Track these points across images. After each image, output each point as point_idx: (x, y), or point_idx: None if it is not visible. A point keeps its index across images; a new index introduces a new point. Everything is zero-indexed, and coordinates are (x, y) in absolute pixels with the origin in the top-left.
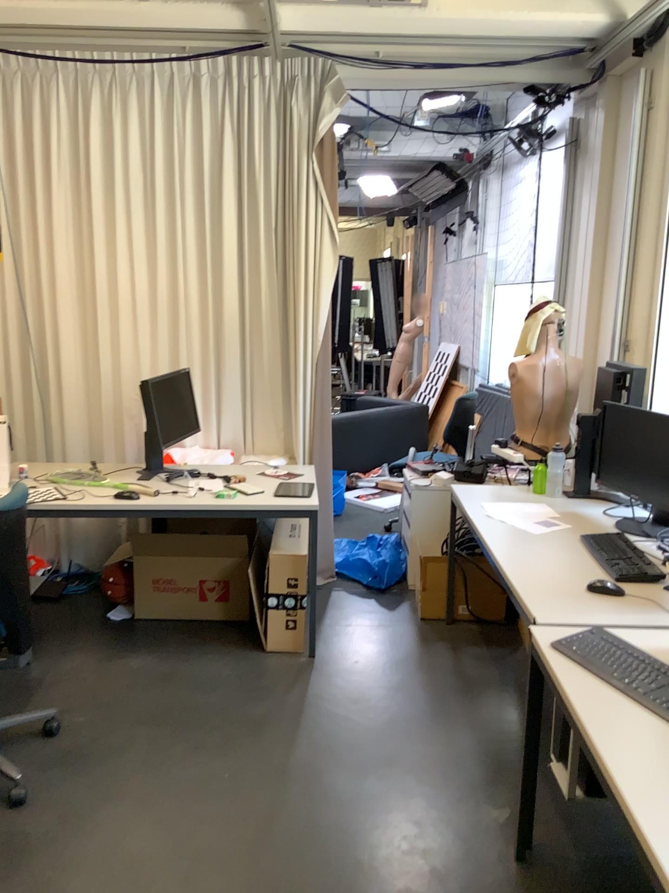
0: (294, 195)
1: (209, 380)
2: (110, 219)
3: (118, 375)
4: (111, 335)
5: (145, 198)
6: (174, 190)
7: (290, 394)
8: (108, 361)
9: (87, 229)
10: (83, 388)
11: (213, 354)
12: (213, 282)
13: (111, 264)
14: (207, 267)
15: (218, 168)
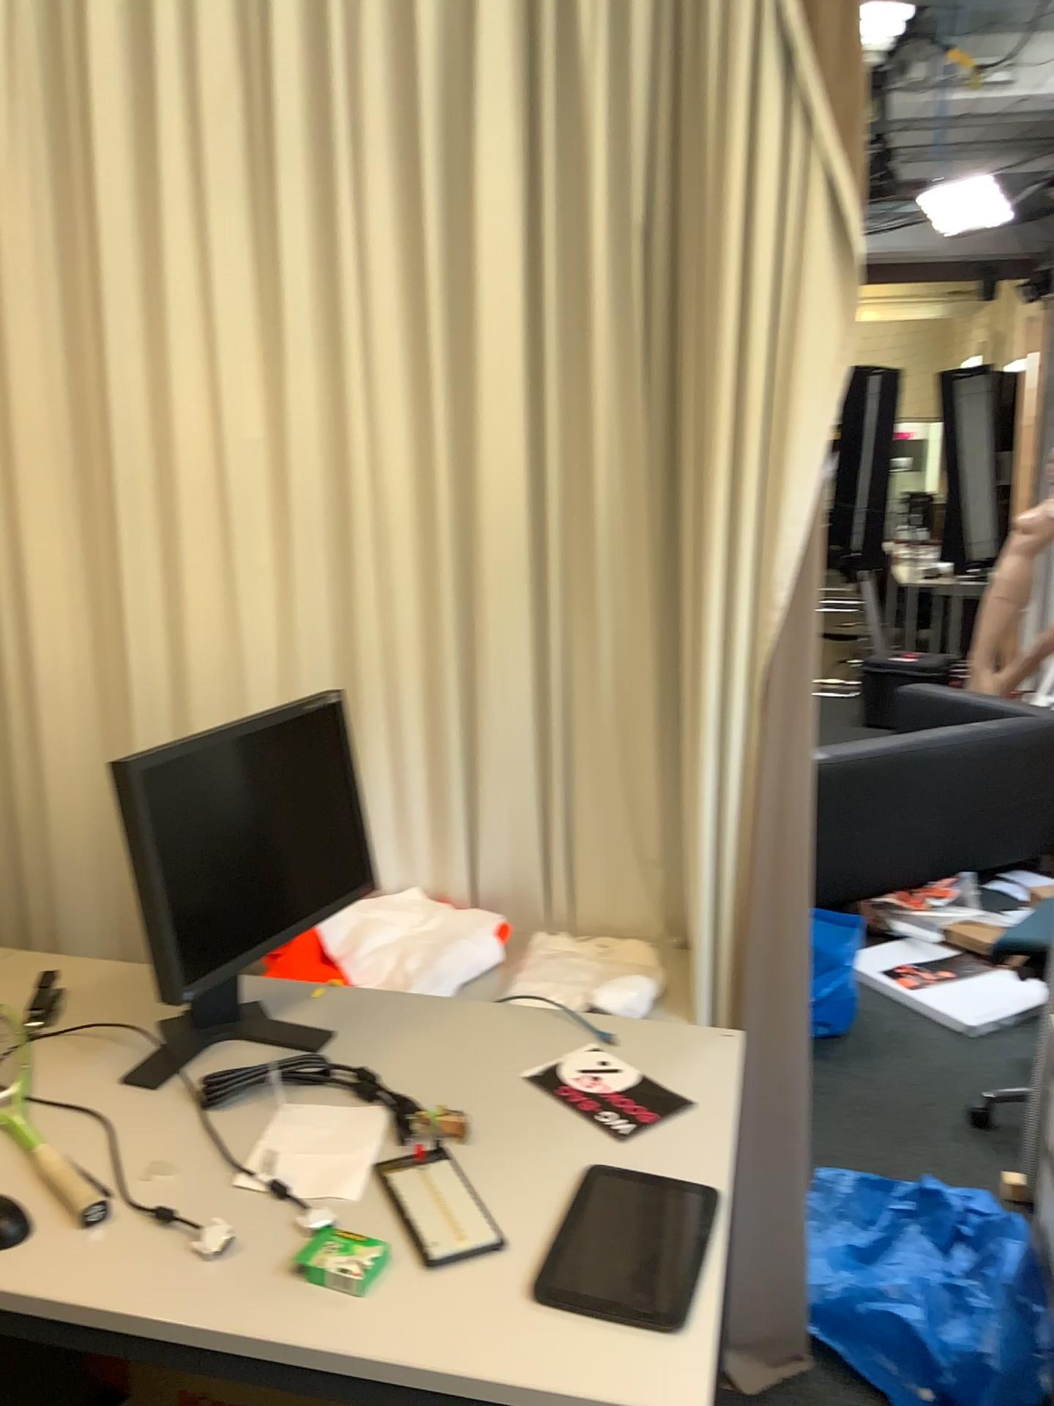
0: (705, 114)
1: (446, 712)
2: (150, 236)
3: (185, 695)
4: (165, 581)
5: (243, 165)
6: (329, 132)
7: (686, 767)
8: (158, 656)
9: (89, 271)
10: (96, 728)
11: (457, 637)
12: (452, 420)
13: (157, 372)
14: (432, 375)
15: (461, 49)
